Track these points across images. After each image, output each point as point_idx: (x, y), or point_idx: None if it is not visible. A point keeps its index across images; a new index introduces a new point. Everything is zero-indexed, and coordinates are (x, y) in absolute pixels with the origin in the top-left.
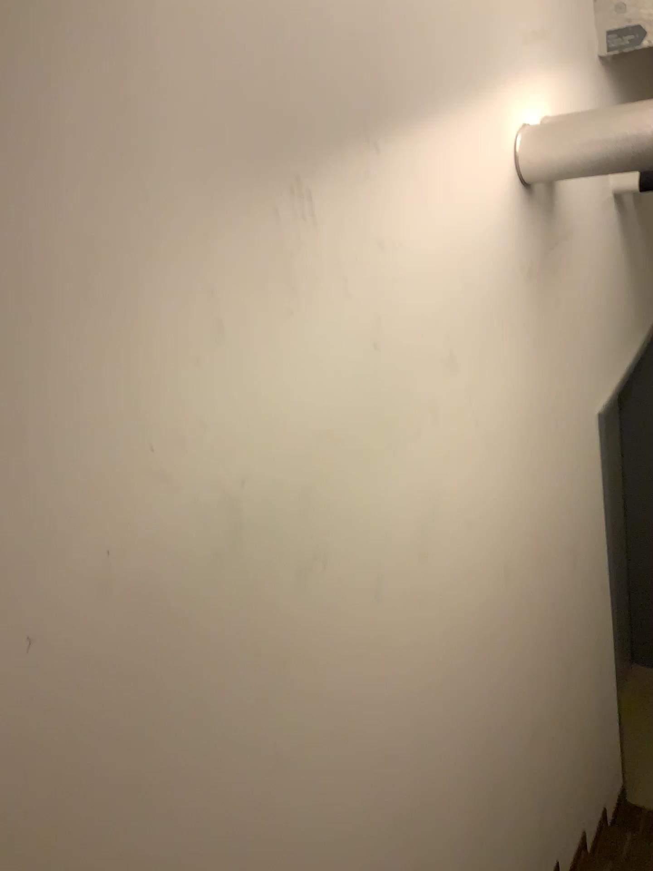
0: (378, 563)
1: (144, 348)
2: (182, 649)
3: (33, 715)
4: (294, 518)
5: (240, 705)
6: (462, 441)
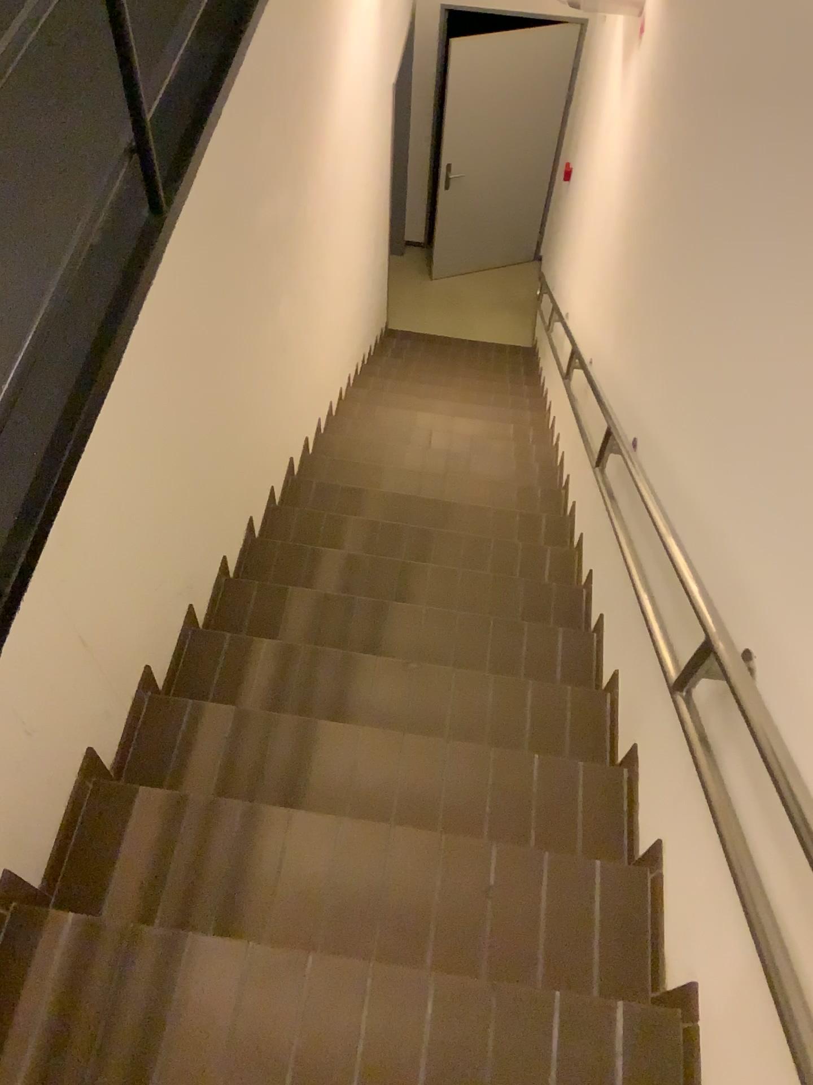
0: (350, 183)
1: (332, 114)
2: (332, 213)
3: (323, 228)
4: (342, 167)
5: (335, 235)
6: (363, 122)
